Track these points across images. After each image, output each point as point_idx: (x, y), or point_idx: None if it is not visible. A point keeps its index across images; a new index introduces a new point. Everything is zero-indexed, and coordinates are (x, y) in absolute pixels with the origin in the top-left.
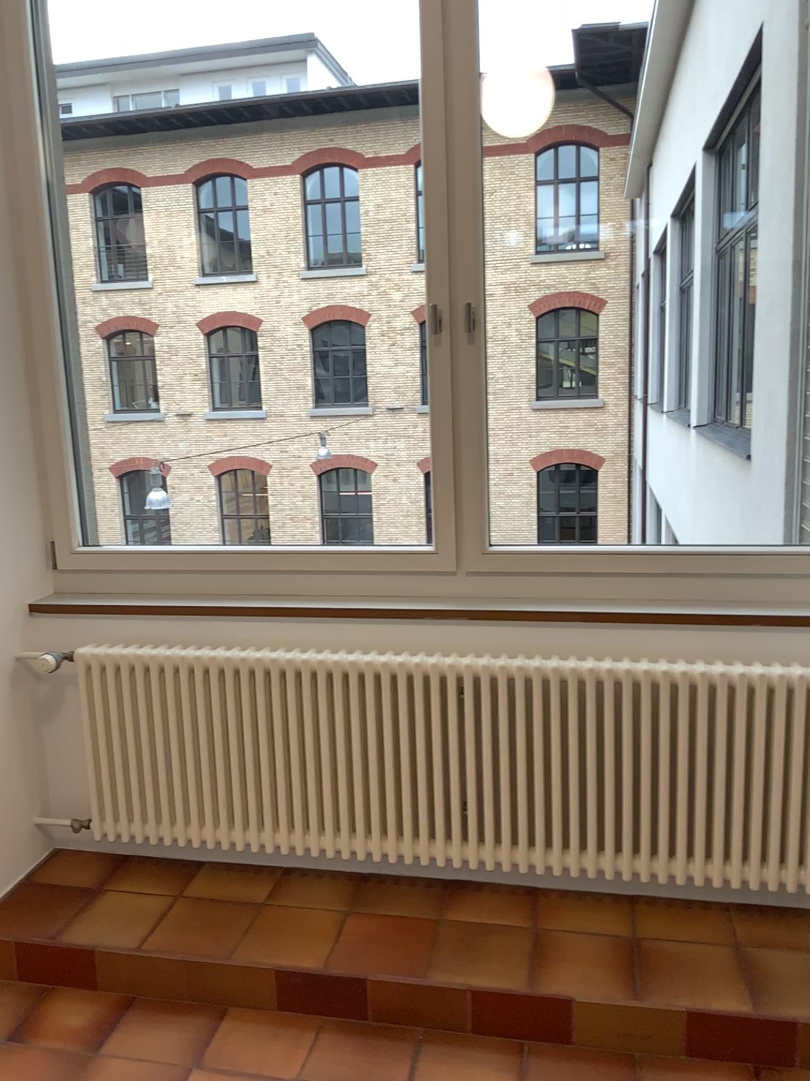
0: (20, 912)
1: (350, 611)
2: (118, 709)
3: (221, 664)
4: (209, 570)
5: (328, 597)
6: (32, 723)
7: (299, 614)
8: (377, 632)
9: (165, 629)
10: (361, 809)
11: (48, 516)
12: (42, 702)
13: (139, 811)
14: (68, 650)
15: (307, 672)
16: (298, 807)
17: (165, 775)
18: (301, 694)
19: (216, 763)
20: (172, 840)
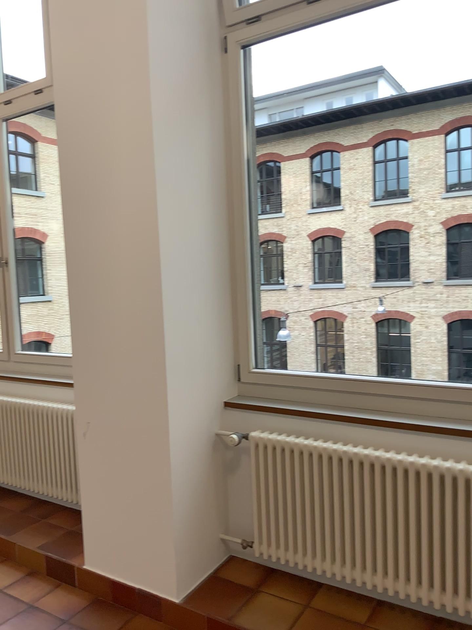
0: (211, 596)
1: (431, 427)
2: (273, 474)
3: (341, 454)
4: (334, 391)
5: (415, 416)
6: (222, 476)
7: (394, 425)
8: (452, 444)
9: (304, 426)
10: (437, 570)
11: (237, 350)
12: (228, 463)
13: (283, 542)
14: (245, 433)
15: (401, 467)
16: (390, 560)
17: (300, 522)
18: (395, 482)
19: (334, 520)
20: (303, 565)
